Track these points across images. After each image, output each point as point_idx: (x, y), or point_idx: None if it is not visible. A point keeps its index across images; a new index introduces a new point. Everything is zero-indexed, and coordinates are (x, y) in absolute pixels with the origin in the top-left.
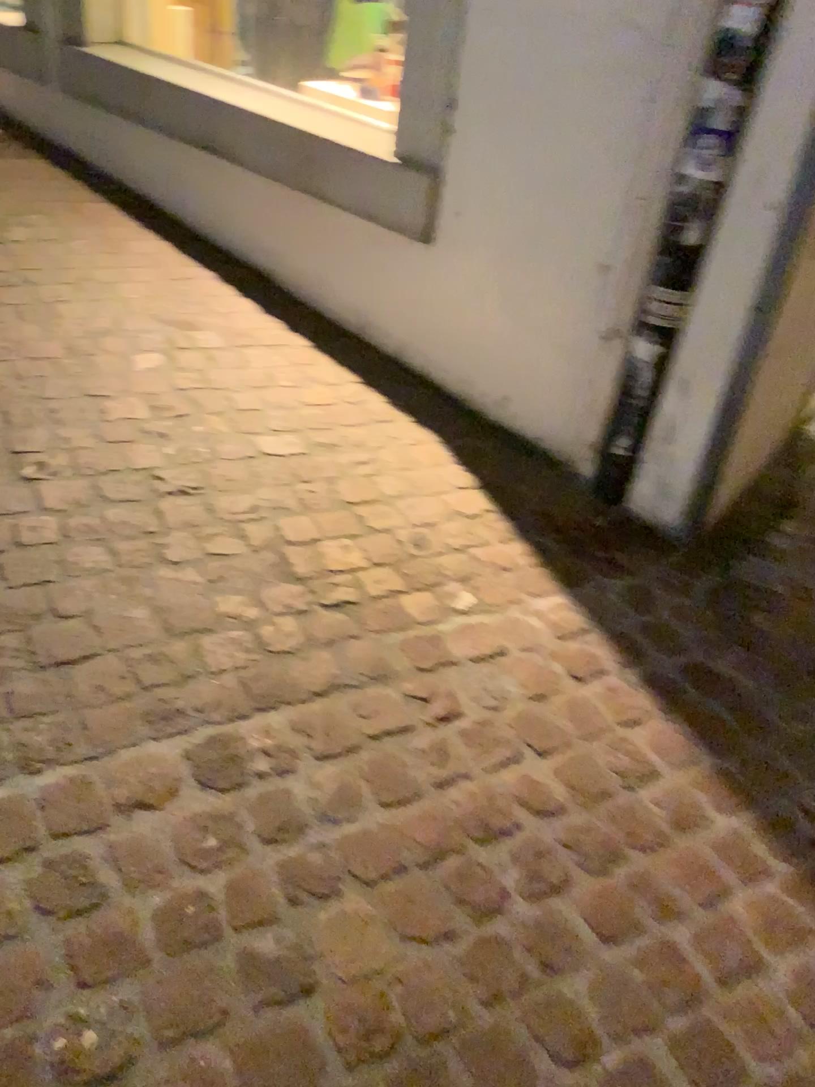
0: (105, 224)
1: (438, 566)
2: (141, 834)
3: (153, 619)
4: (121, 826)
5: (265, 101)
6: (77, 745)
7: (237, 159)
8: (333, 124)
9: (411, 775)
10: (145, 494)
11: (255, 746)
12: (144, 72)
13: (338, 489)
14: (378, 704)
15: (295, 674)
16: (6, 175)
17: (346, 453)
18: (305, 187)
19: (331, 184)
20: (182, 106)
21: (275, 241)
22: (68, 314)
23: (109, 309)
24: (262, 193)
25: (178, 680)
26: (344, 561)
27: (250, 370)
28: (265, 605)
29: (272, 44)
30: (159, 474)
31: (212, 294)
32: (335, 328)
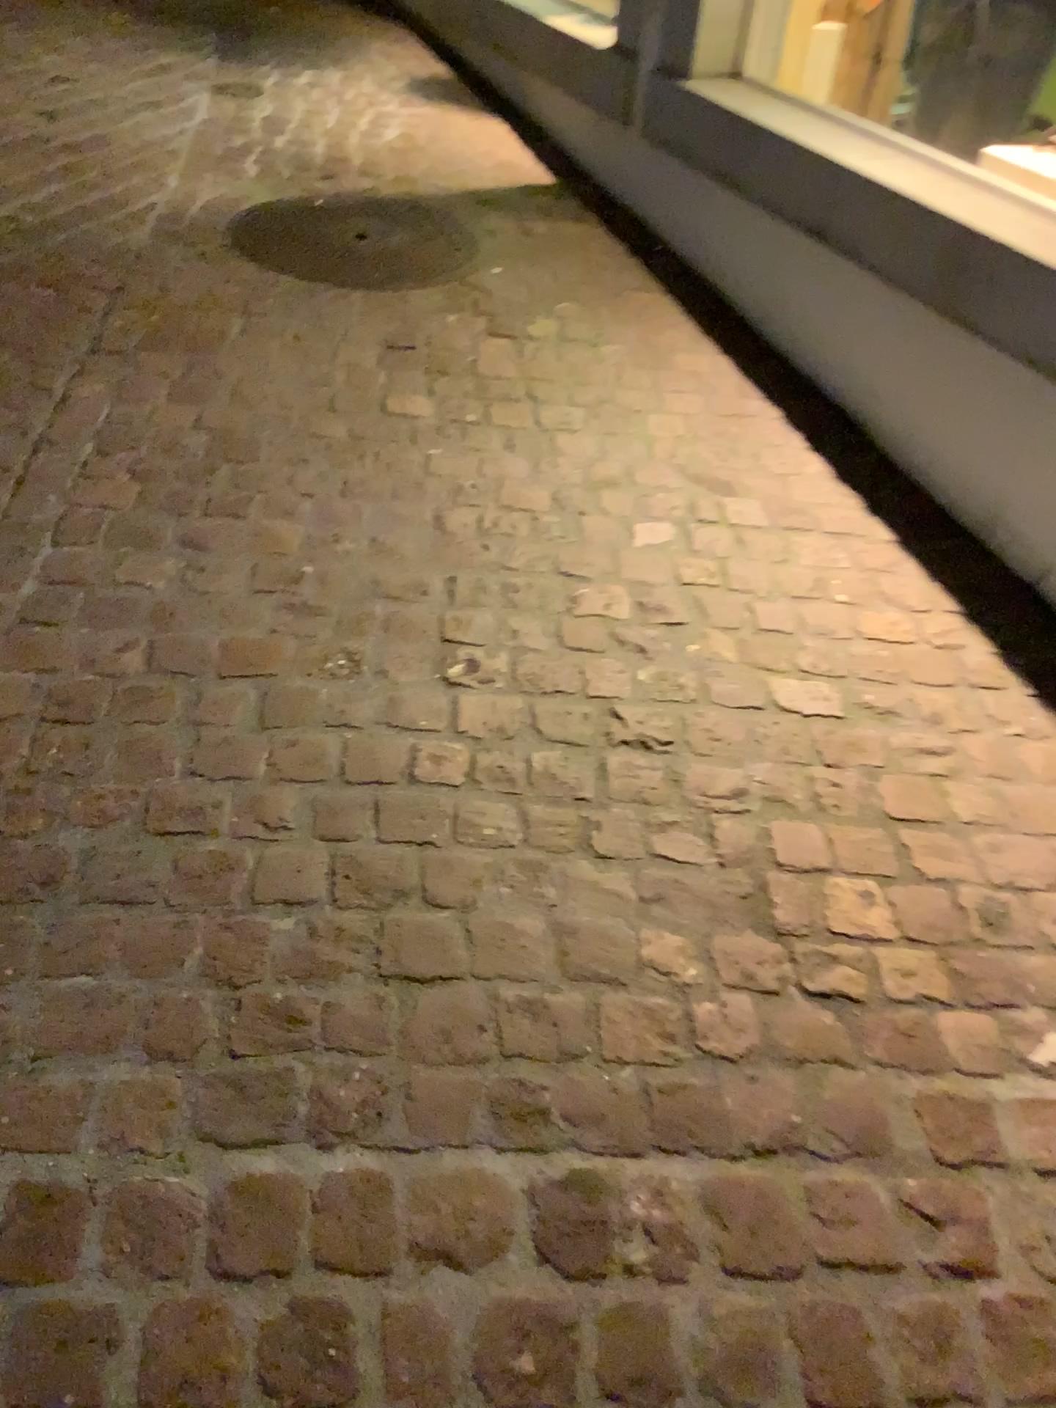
0: (655, 323)
1: (1015, 973)
2: (430, 1317)
3: (549, 949)
4: (407, 1291)
5: (916, 173)
6: (389, 1129)
7: (853, 256)
8: (1013, 218)
9: (873, 1366)
10: (593, 741)
11: (635, 1219)
12: (754, 121)
13: (880, 794)
14: (850, 1208)
15: (730, 1107)
16: (550, 244)
17: (908, 734)
18: (945, 310)
19: (987, 312)
20: (793, 173)
21: (880, 381)
22: (568, 449)
23: (624, 448)
24: (878, 308)
25: (555, 1063)
26: (859, 924)
27: (795, 571)
28: (716, 970)
29: (950, 84)
30: (621, 714)
31: (772, 444)
32: (940, 524)
